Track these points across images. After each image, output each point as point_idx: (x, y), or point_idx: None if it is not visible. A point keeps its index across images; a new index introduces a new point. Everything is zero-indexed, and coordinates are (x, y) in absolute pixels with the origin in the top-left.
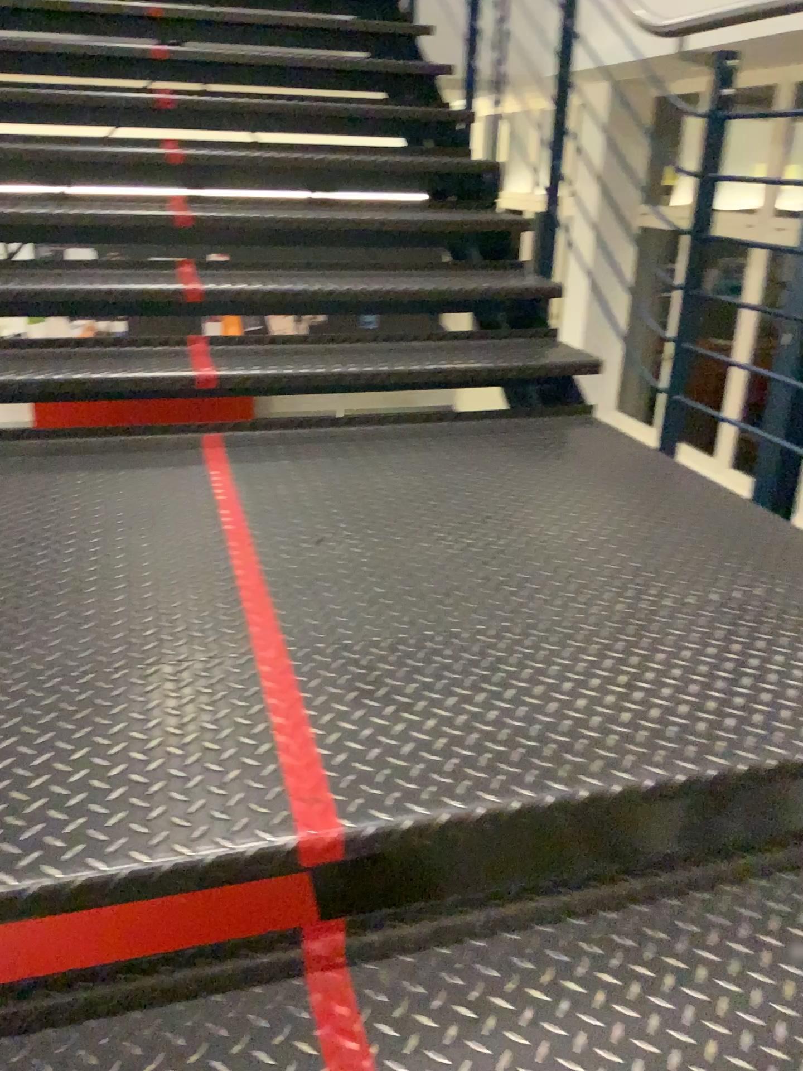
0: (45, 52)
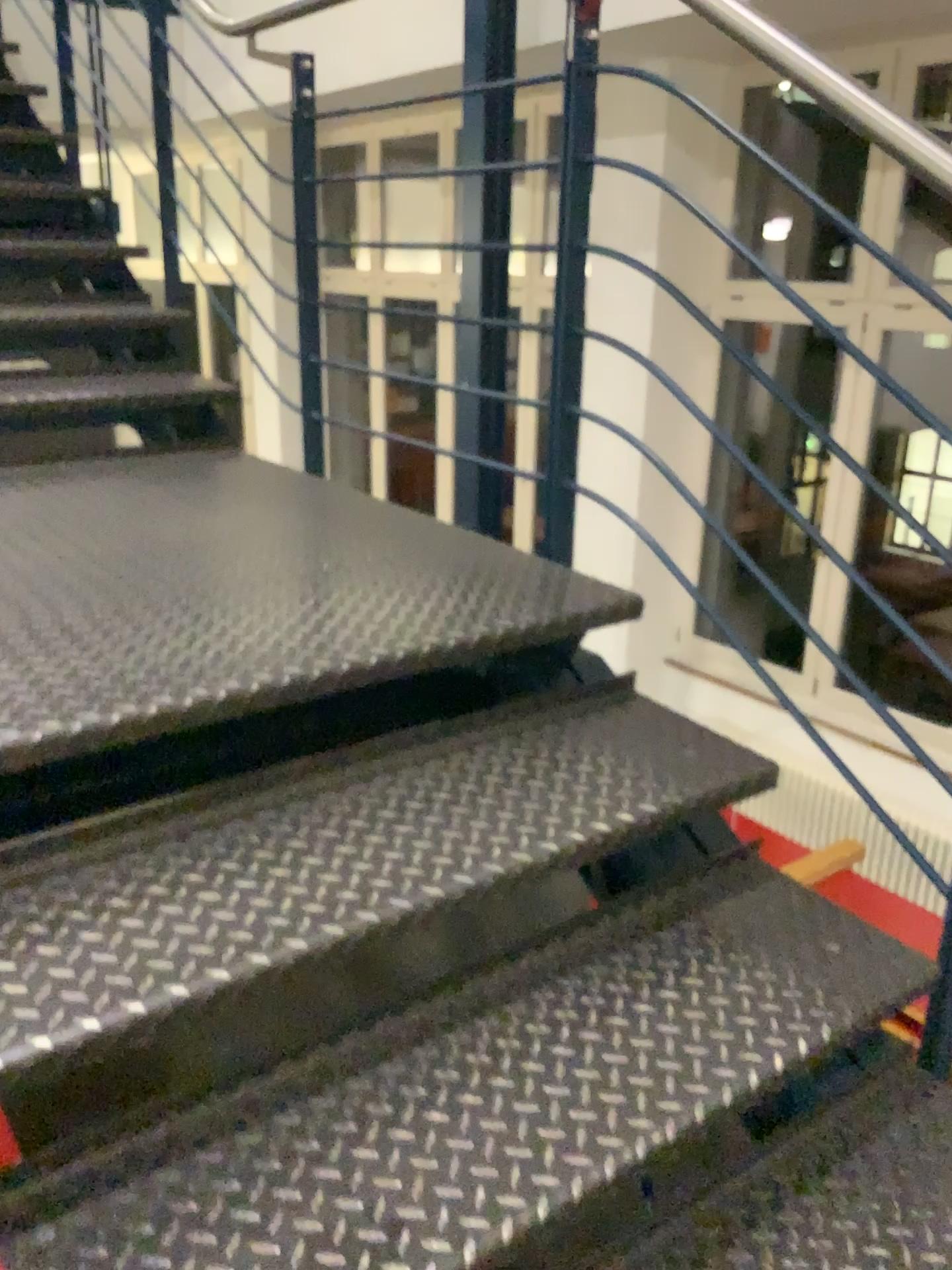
0: None
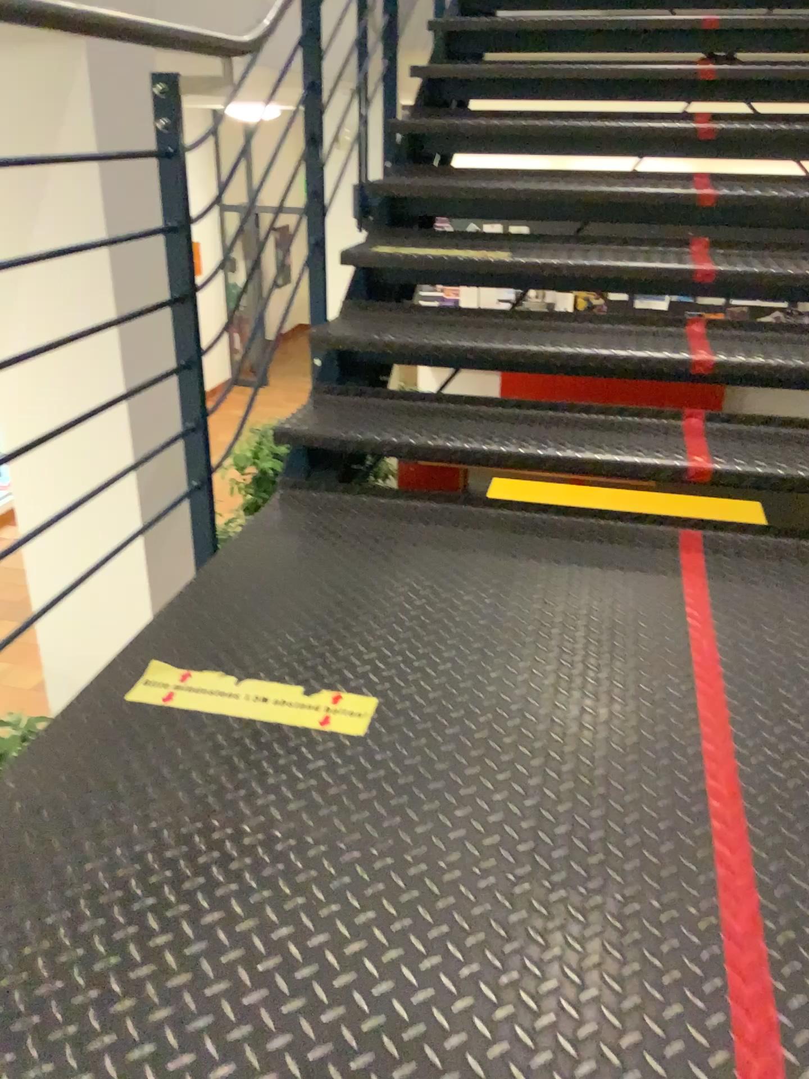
0: (581, 74)
